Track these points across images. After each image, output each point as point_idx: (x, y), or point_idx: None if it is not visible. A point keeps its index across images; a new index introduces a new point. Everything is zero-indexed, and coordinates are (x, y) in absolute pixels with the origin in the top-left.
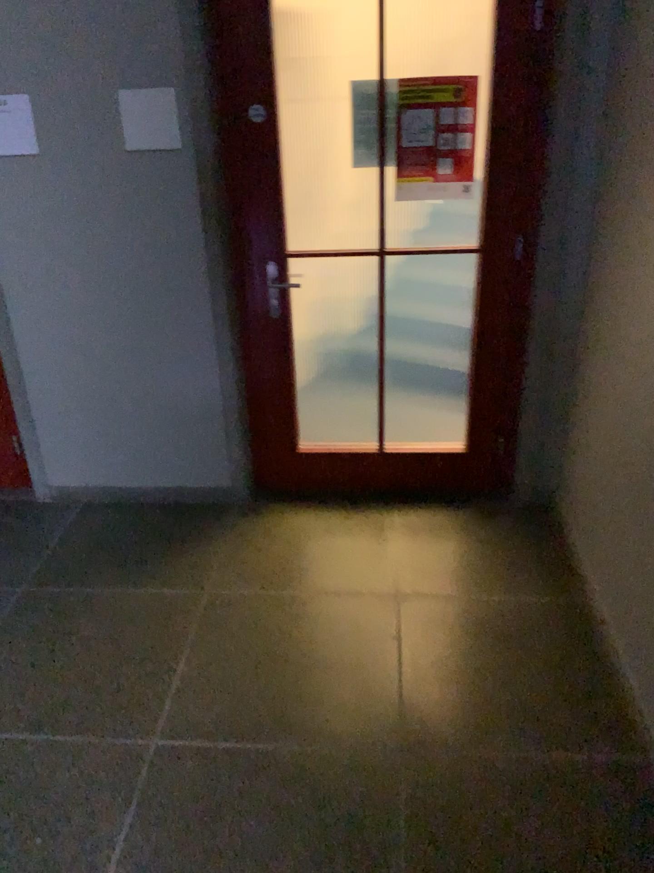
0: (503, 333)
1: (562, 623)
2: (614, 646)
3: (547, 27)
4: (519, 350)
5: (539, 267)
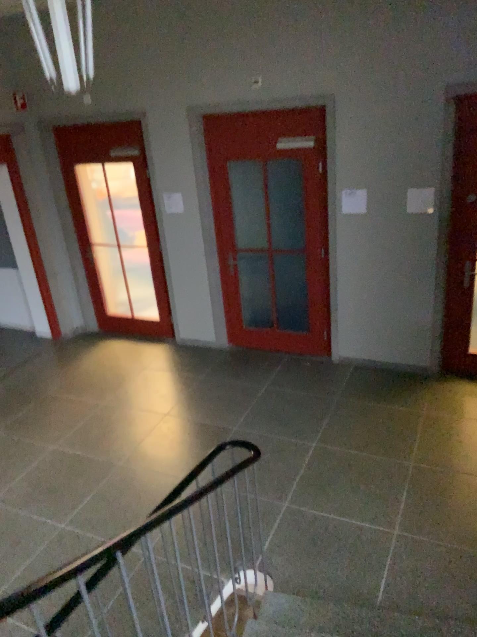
0: None
1: None
2: None
3: None
4: None
5: None
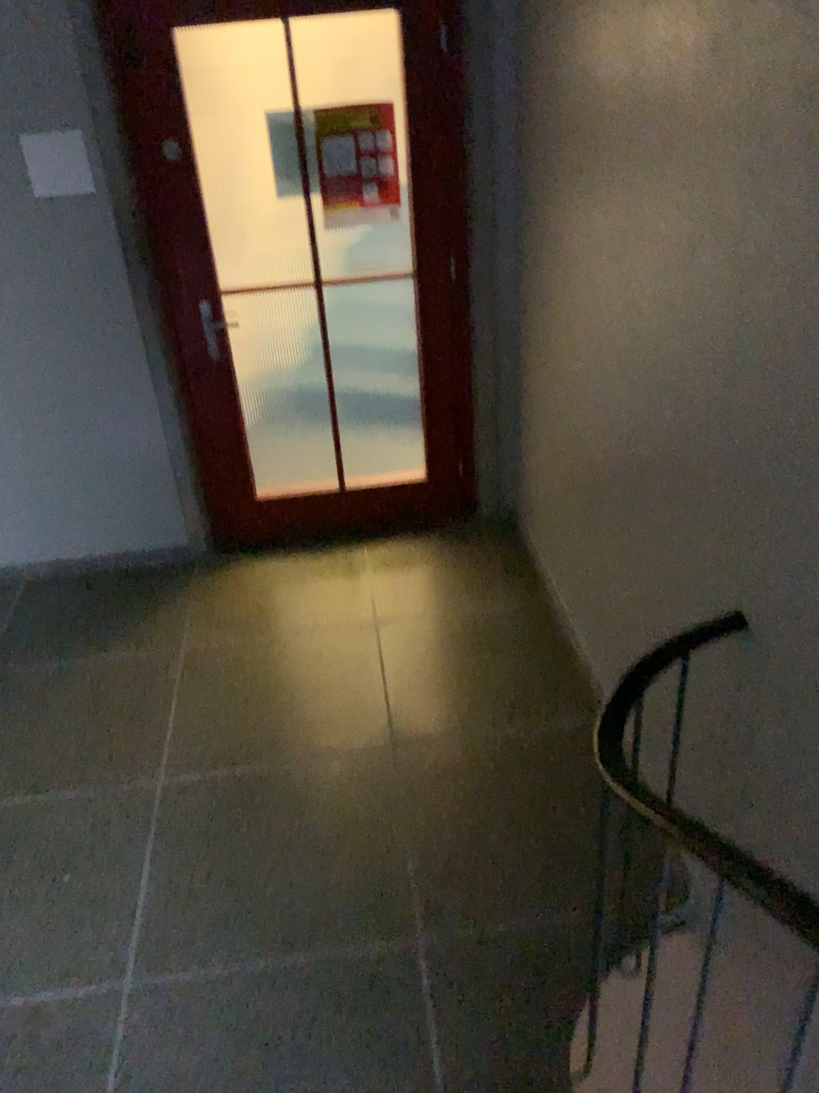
0: (449, 353)
1: (532, 624)
2: (576, 634)
3: (455, 48)
4: (468, 369)
5: (476, 284)
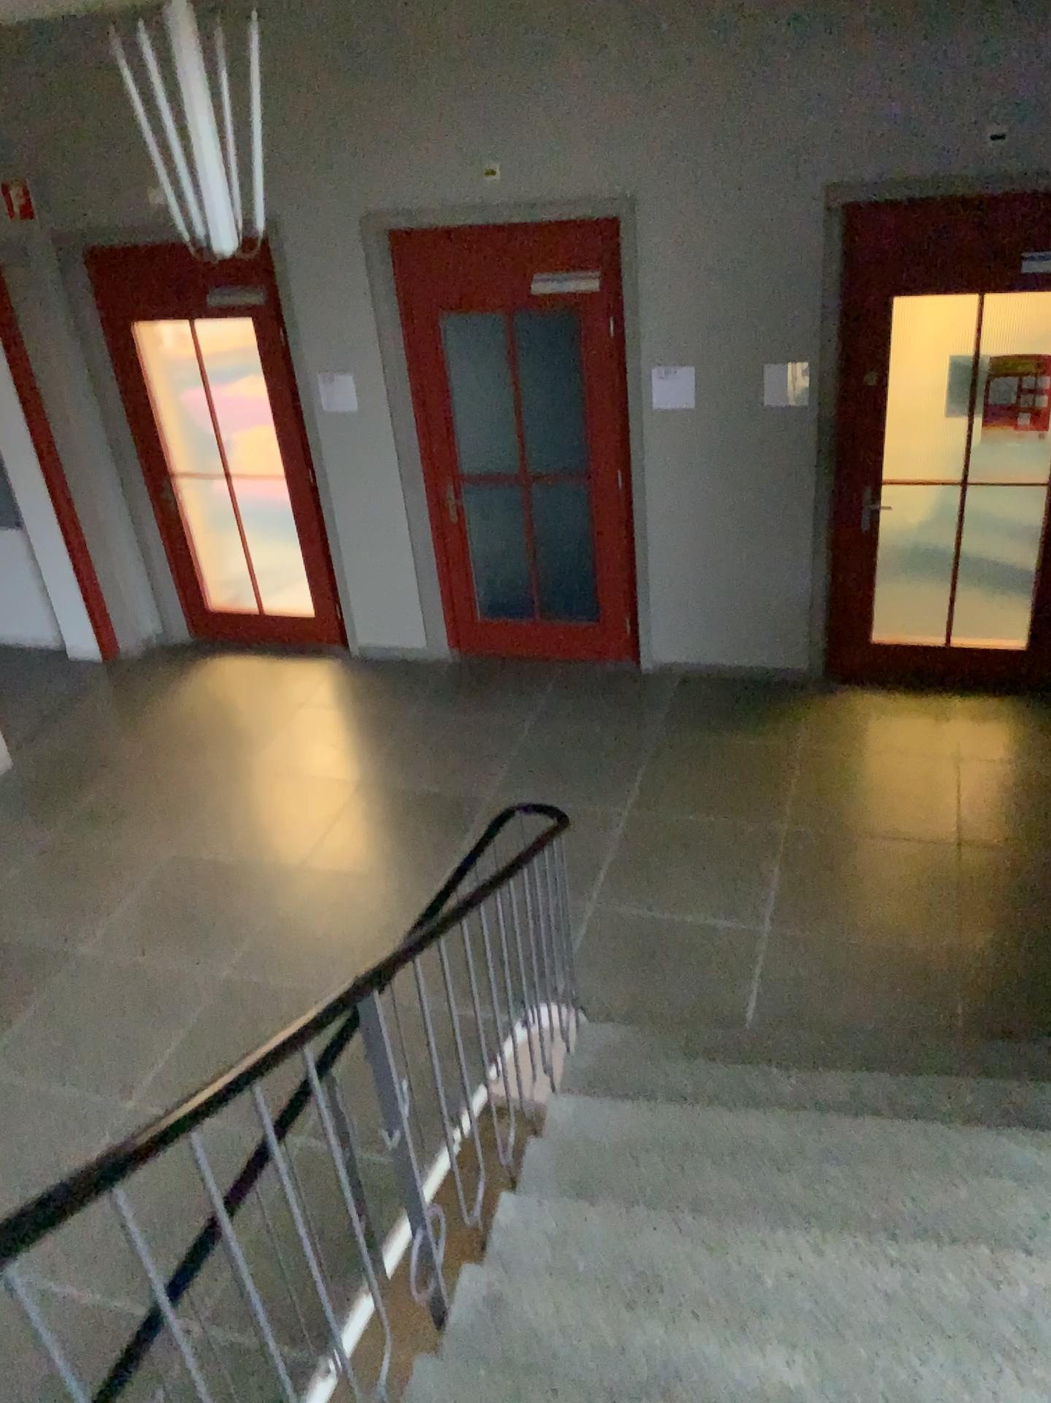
0: None
1: None
2: None
3: None
4: None
5: None
